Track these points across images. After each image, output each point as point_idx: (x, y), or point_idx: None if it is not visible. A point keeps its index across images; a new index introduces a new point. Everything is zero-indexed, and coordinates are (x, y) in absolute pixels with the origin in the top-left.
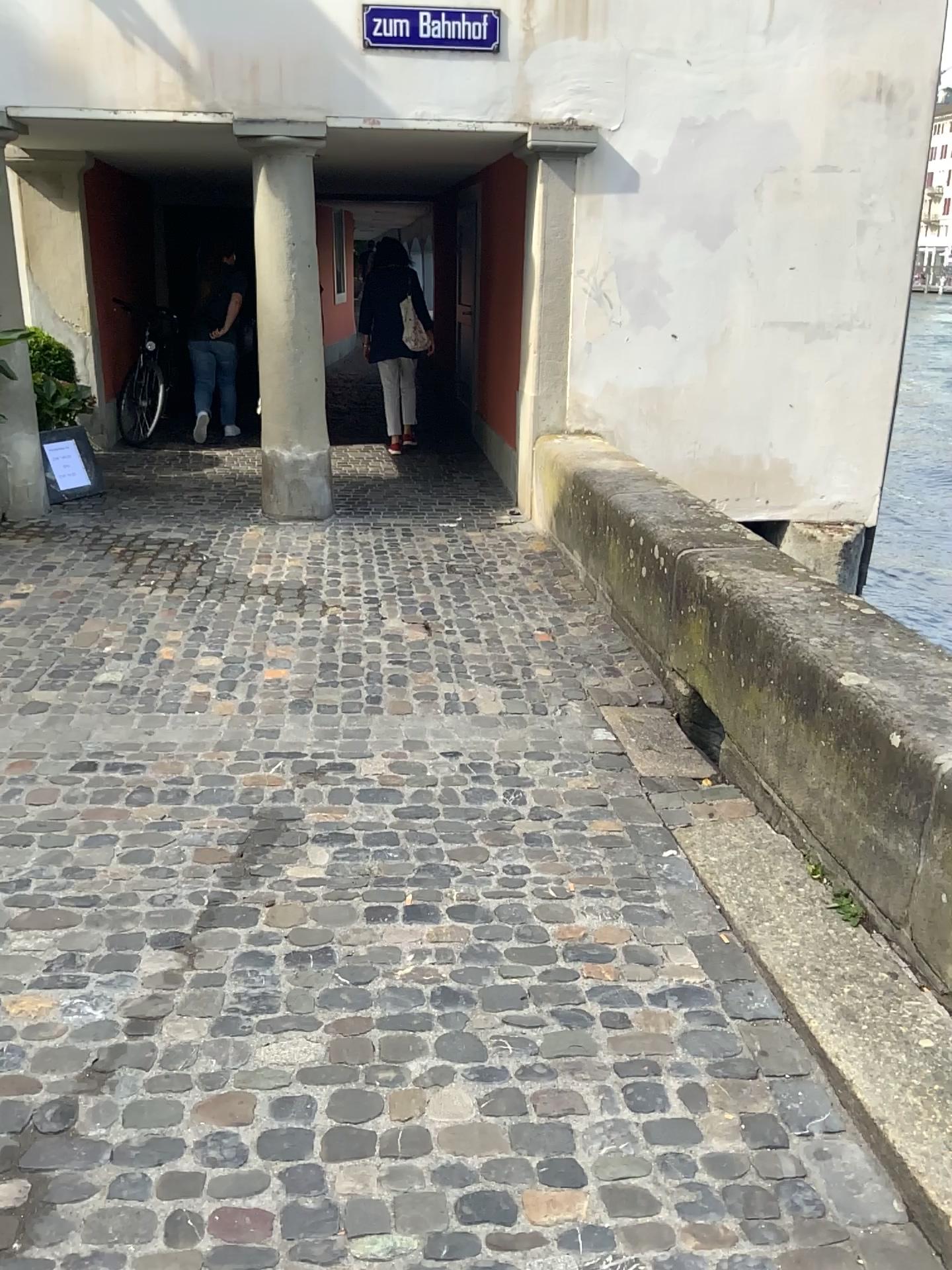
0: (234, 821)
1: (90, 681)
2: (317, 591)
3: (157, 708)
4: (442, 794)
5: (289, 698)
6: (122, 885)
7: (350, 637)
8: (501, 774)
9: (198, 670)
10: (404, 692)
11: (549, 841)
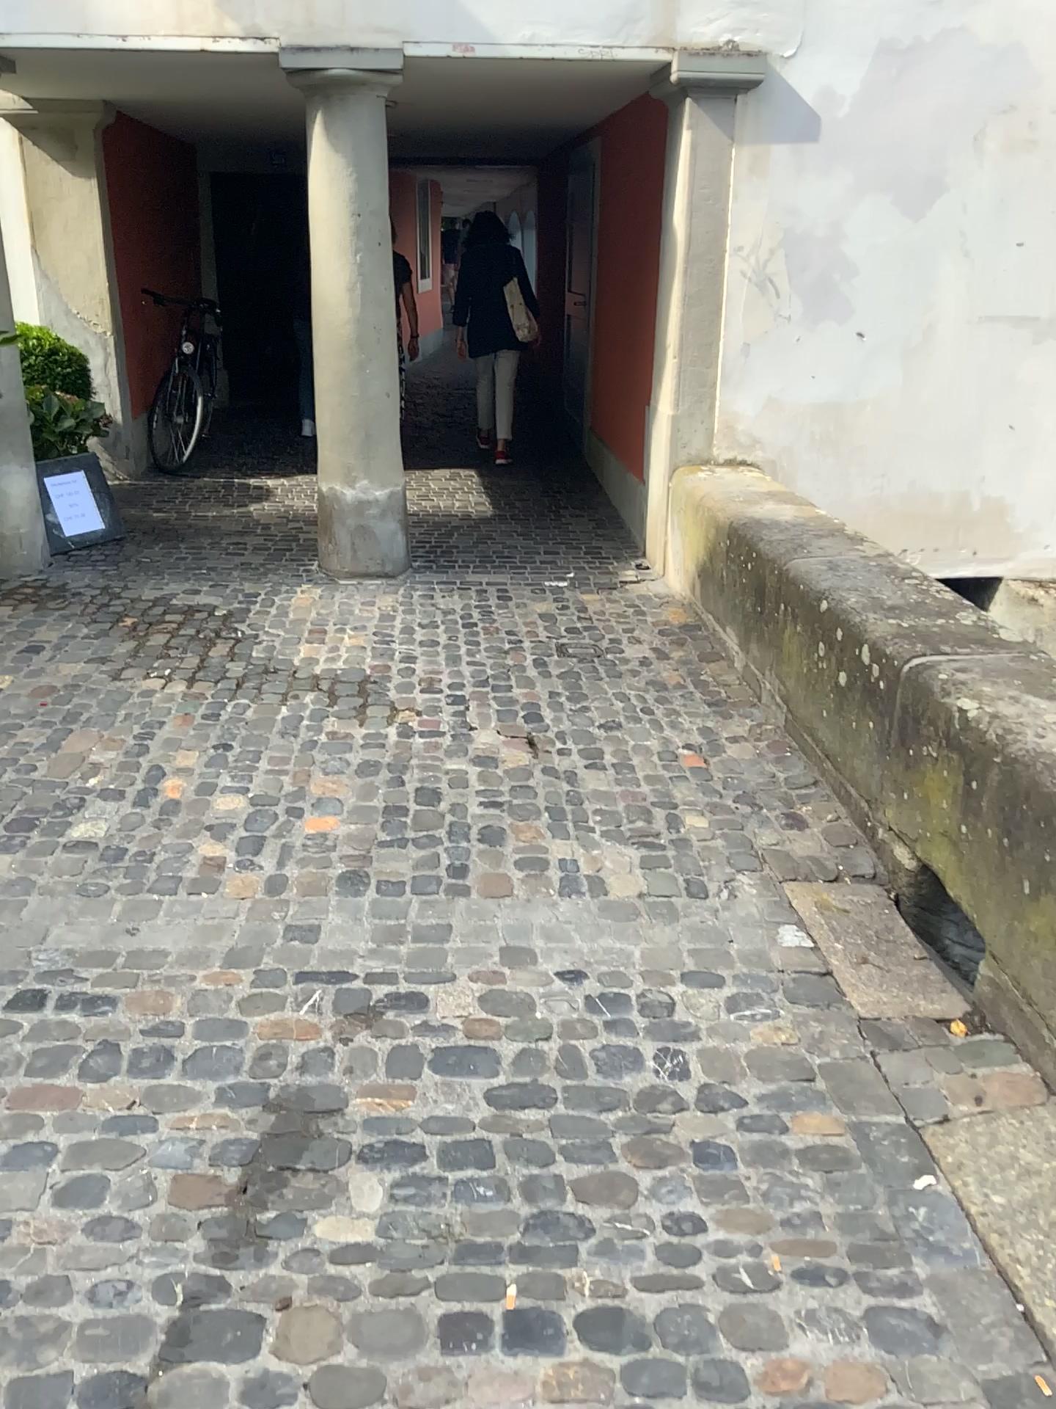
0: (240, 1117)
1: (61, 839)
2: (385, 689)
3: (148, 889)
4: (560, 1059)
5: (338, 871)
6: (48, 1263)
7: (427, 766)
8: (648, 1017)
9: (212, 821)
10: (502, 860)
11: (729, 1156)
